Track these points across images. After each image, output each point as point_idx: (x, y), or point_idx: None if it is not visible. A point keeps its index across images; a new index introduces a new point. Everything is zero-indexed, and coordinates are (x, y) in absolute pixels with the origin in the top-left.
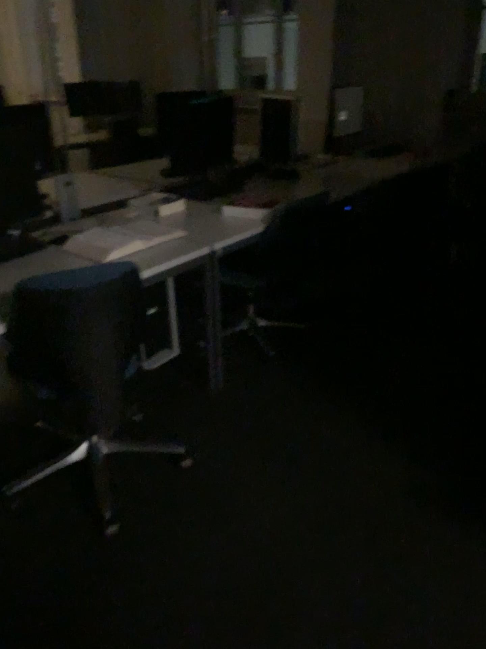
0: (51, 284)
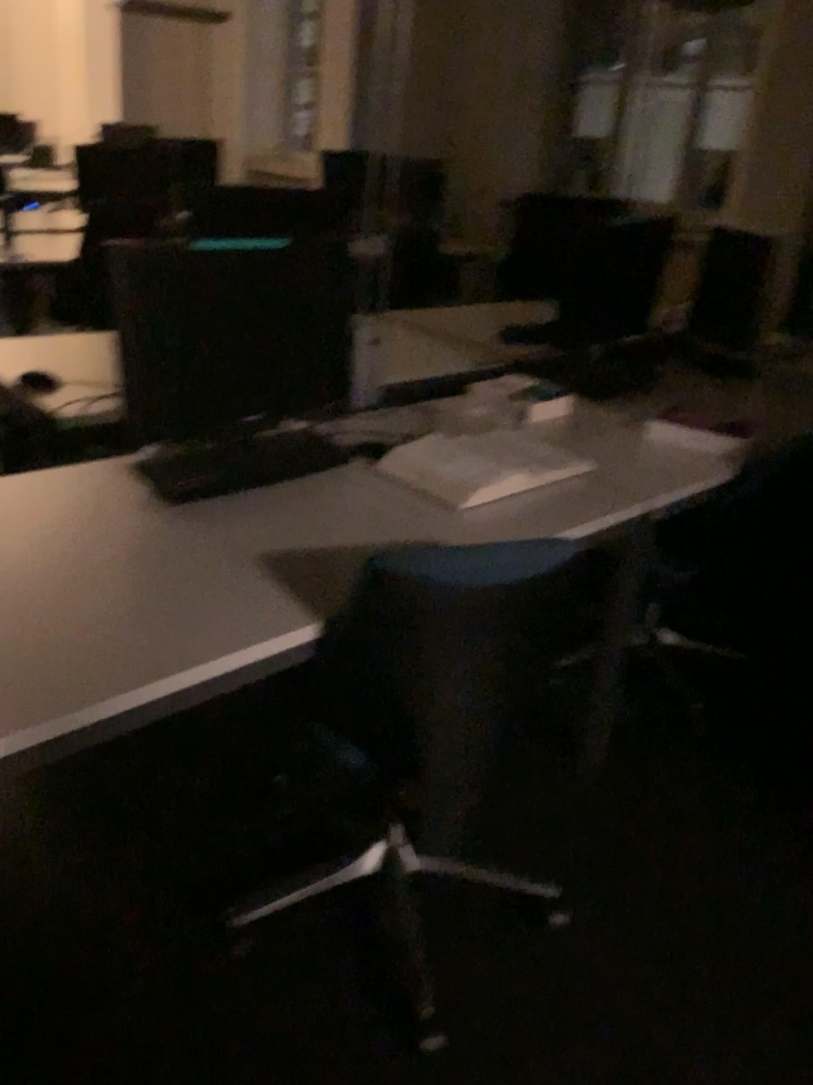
0: (427, 564)
